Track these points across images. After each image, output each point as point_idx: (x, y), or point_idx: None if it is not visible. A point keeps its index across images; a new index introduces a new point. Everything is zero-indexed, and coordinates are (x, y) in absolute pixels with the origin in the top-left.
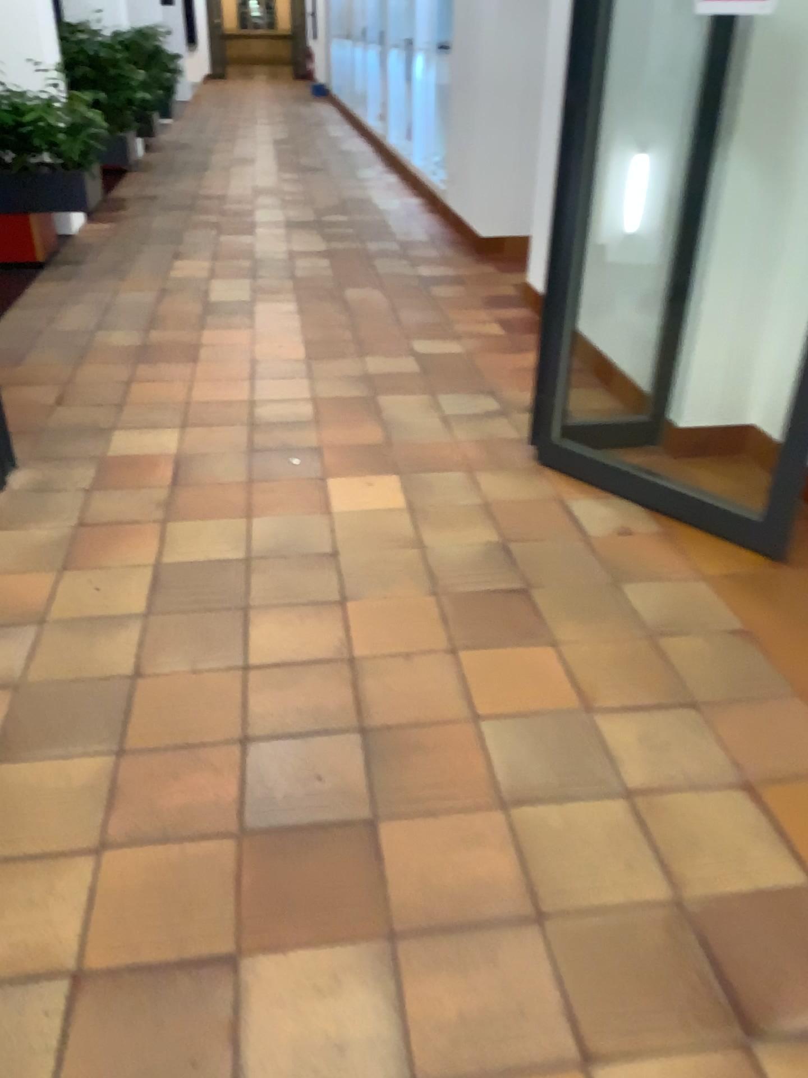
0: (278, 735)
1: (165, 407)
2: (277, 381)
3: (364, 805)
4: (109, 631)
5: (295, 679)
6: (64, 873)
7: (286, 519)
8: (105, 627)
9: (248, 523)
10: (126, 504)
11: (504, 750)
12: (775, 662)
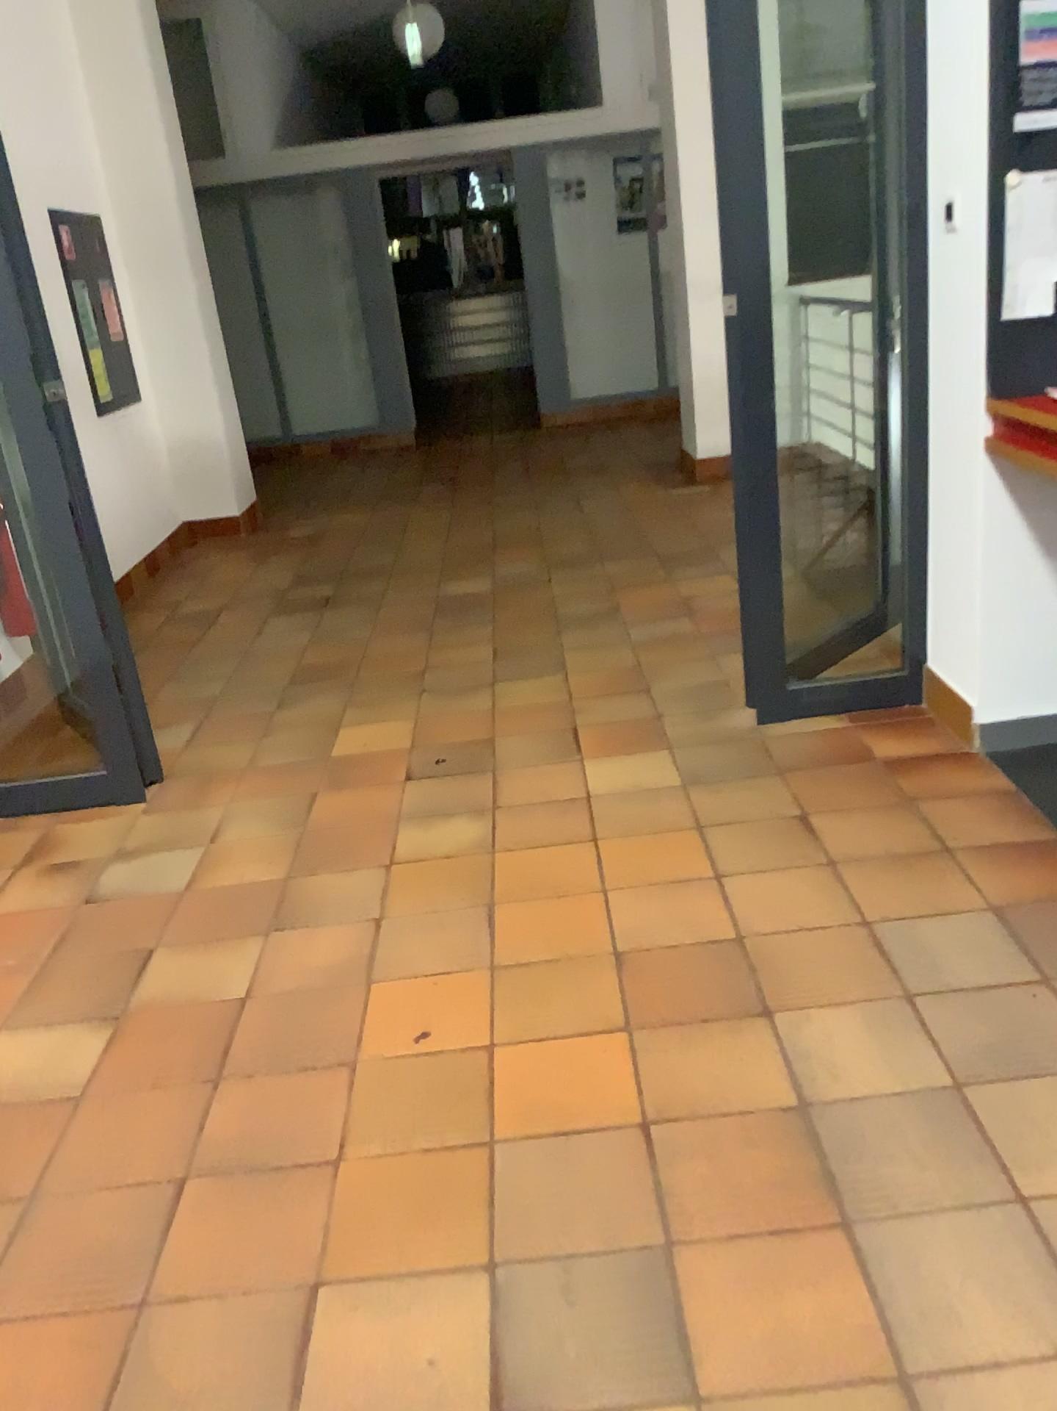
0: (475, 622)
1: (631, 836)
2: (444, 905)
3: (437, 610)
4: (584, 643)
5: (463, 637)
6: (565, 589)
7: (457, 706)
8: (587, 641)
9: (492, 700)
10: (615, 709)
11: (362, 626)
12: (177, 662)
